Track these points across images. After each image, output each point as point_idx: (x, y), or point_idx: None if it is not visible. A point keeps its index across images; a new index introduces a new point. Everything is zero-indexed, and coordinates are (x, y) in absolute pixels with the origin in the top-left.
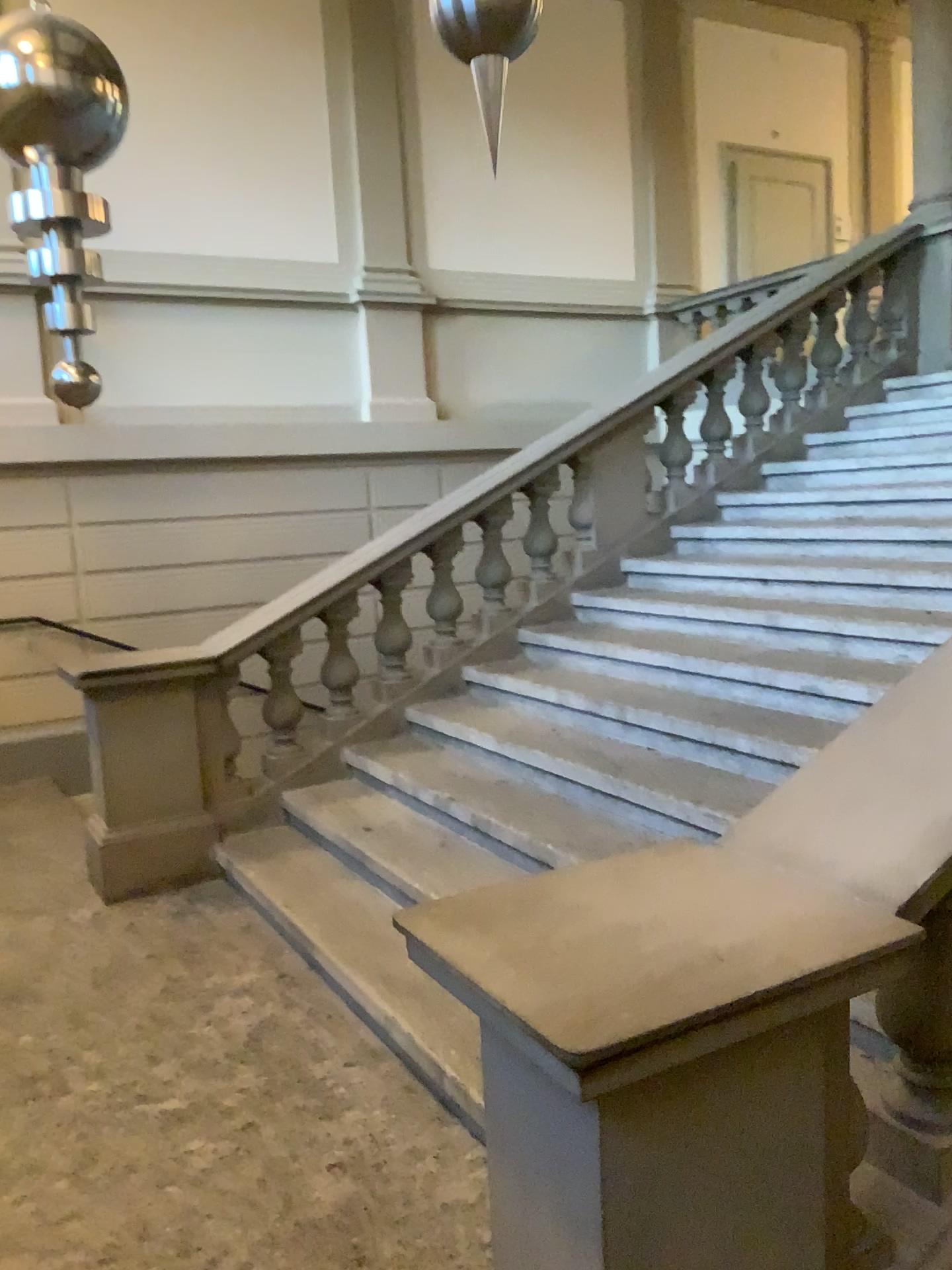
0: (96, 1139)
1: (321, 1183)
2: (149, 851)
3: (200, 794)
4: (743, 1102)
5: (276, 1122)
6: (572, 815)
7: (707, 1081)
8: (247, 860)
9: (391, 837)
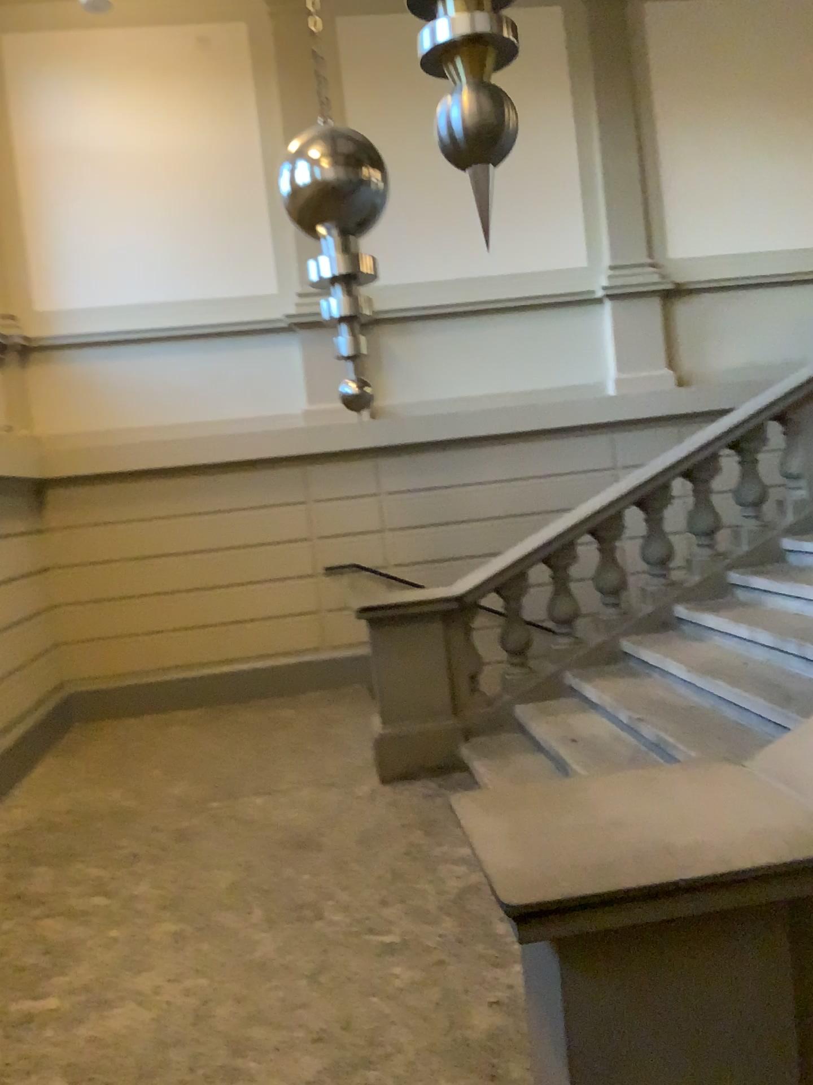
0: (332, 954)
1: (480, 1013)
2: (411, 746)
3: (452, 704)
4: (707, 977)
5: (459, 963)
6: (743, 739)
7: (667, 953)
8: (484, 759)
9: (593, 748)
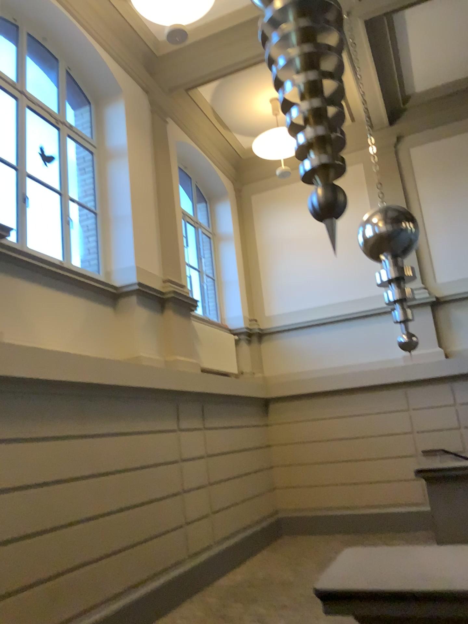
0: None
1: None
2: None
3: None
4: None
5: None
6: None
7: None
8: None
9: None
